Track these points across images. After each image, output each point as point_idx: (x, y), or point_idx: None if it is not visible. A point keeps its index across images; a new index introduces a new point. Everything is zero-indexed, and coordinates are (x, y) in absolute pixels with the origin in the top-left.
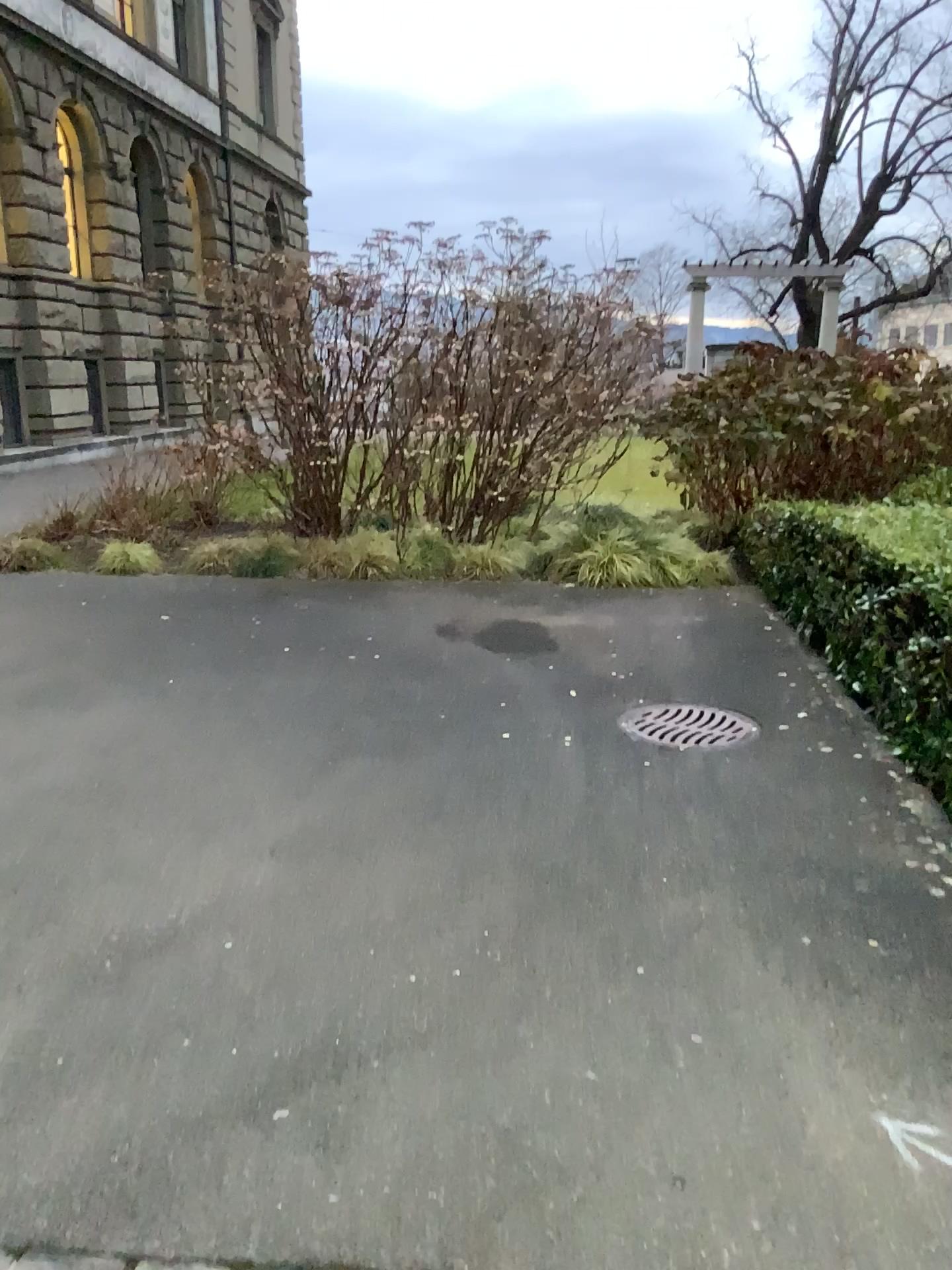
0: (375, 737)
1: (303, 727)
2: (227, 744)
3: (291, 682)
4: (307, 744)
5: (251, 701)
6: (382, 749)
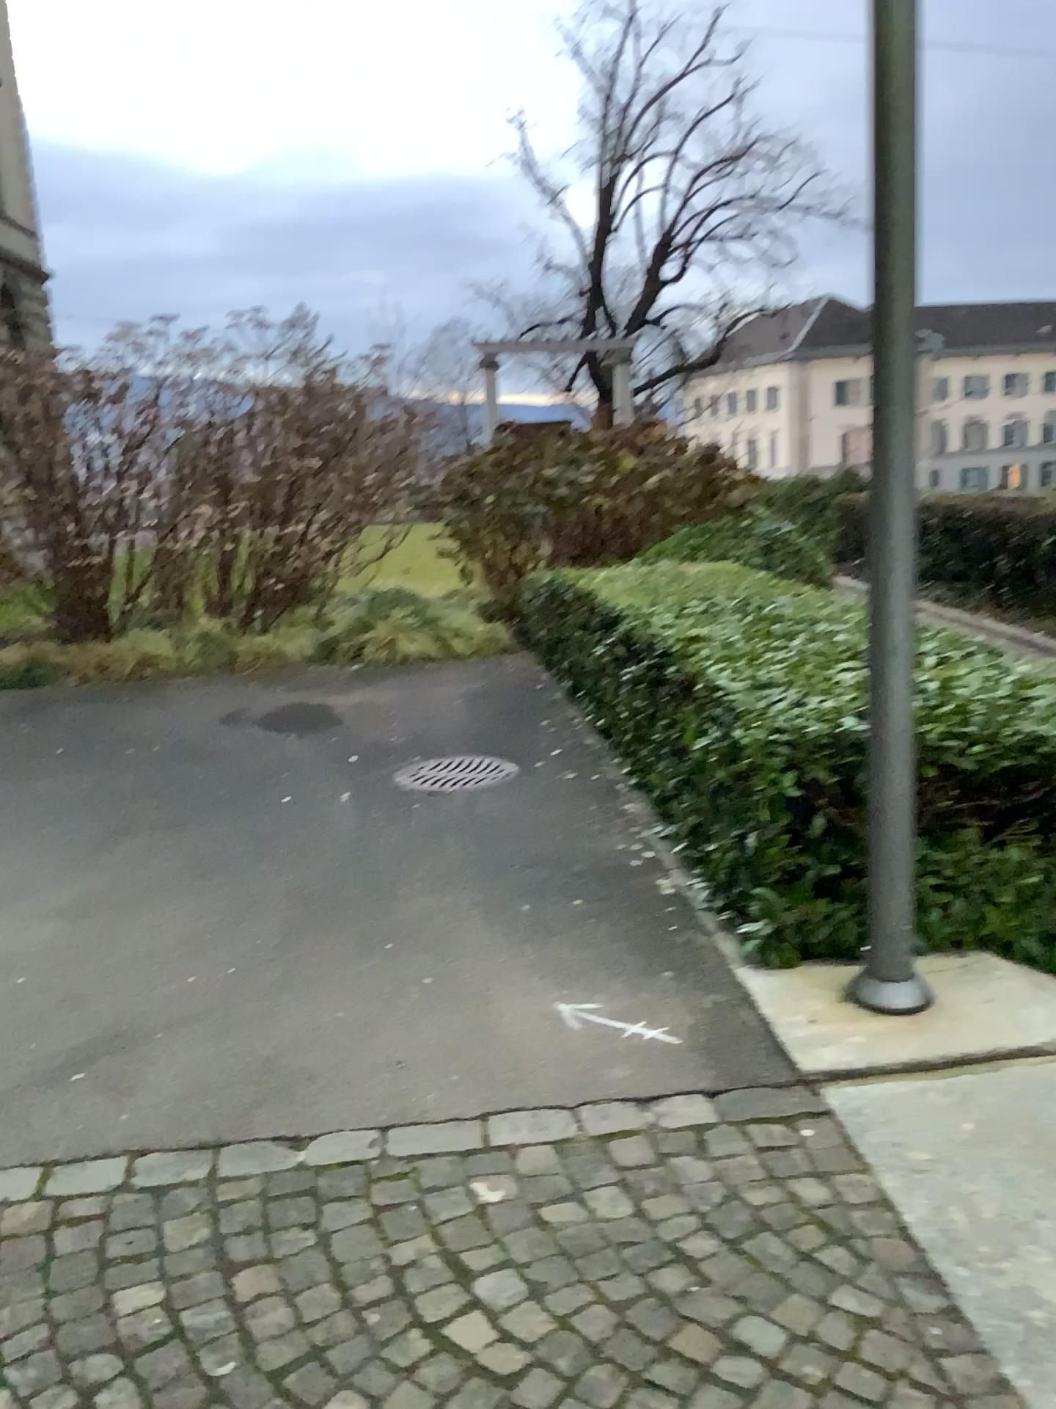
0: (156, 814)
1: (84, 814)
2: (6, 835)
3: (70, 778)
4: (89, 826)
5: (28, 798)
6: (163, 822)
